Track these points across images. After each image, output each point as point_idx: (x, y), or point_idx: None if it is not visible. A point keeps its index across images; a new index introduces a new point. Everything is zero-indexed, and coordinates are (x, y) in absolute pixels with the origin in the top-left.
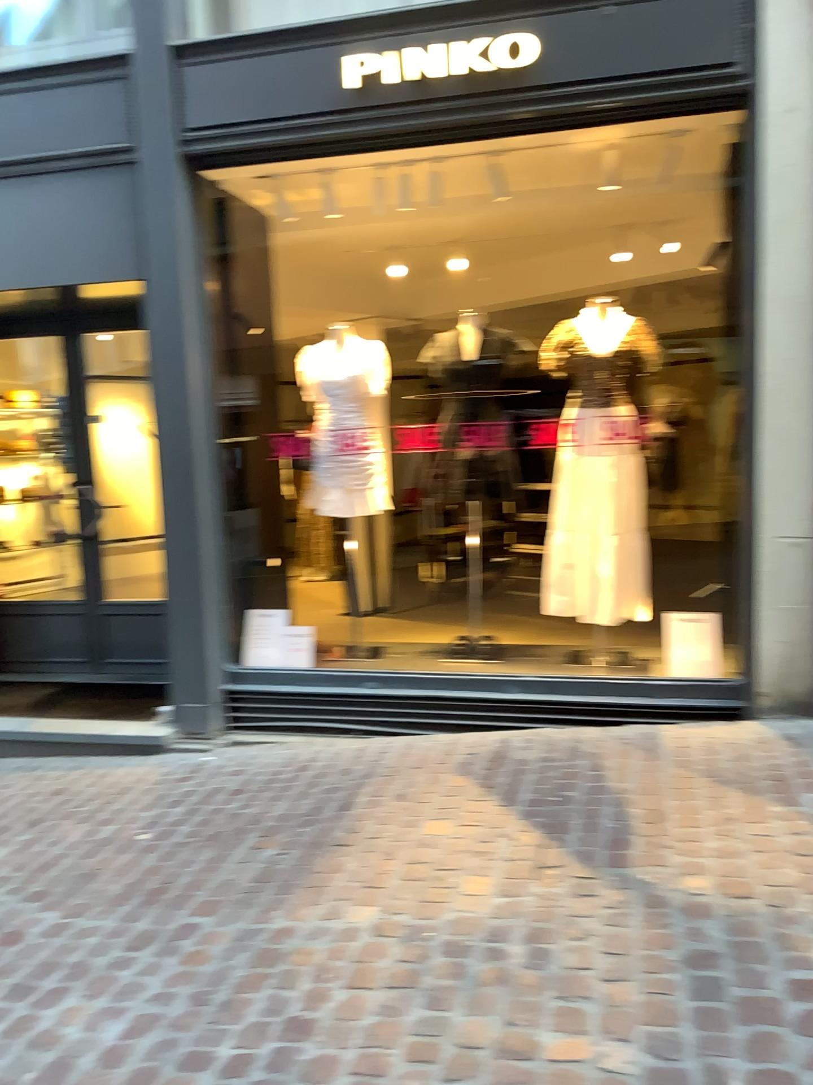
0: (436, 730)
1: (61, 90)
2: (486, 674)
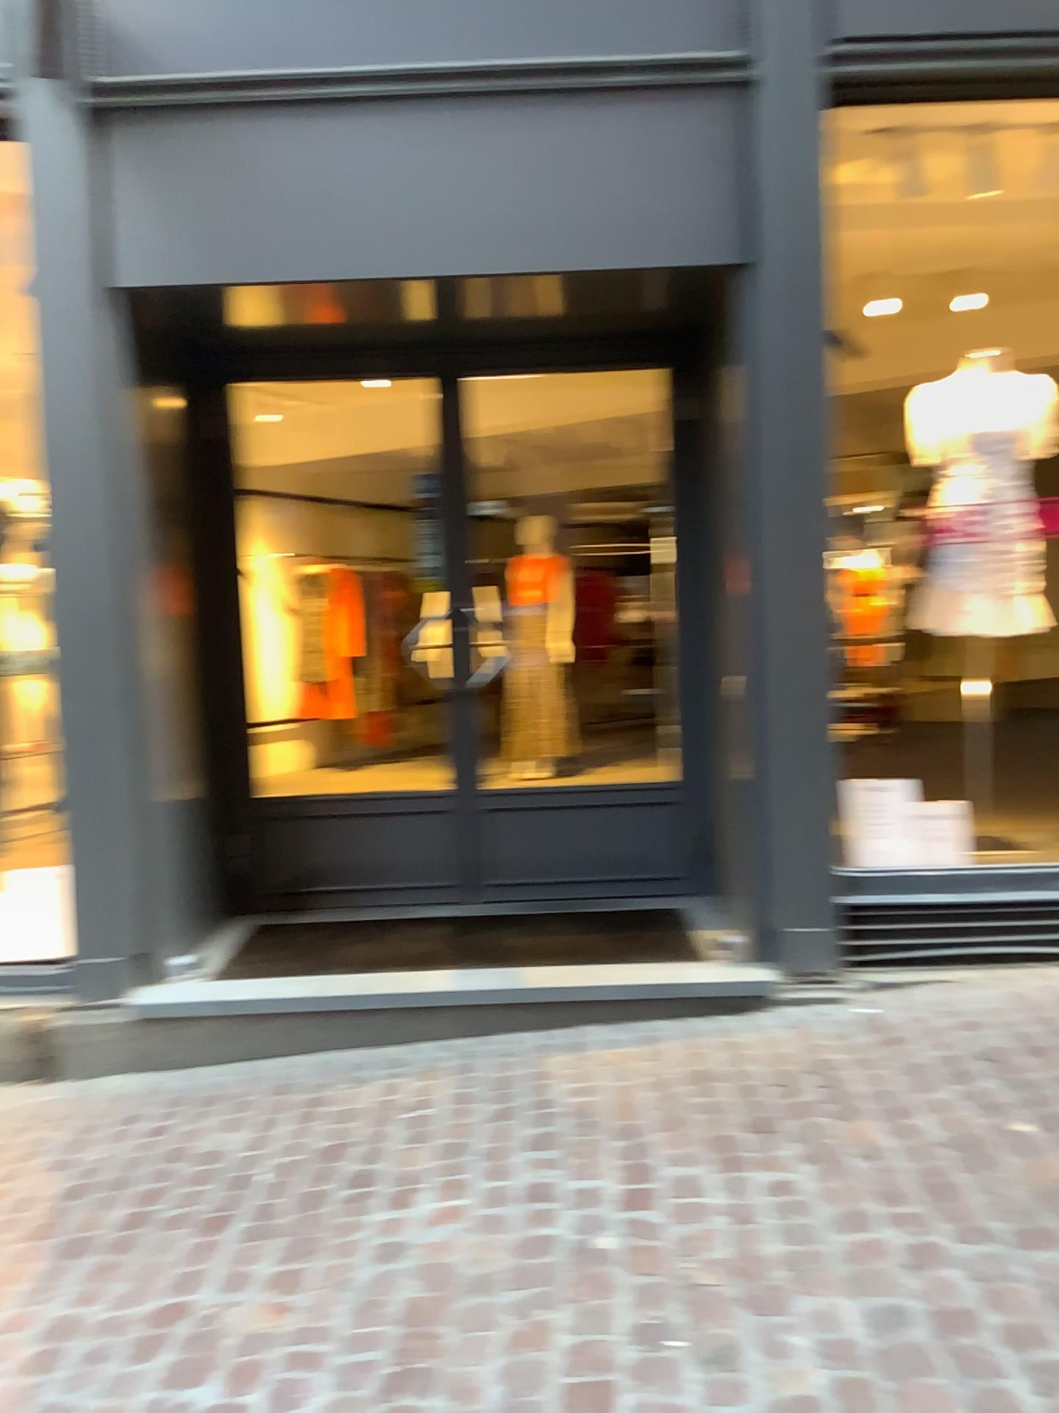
0: None
1: None
2: None
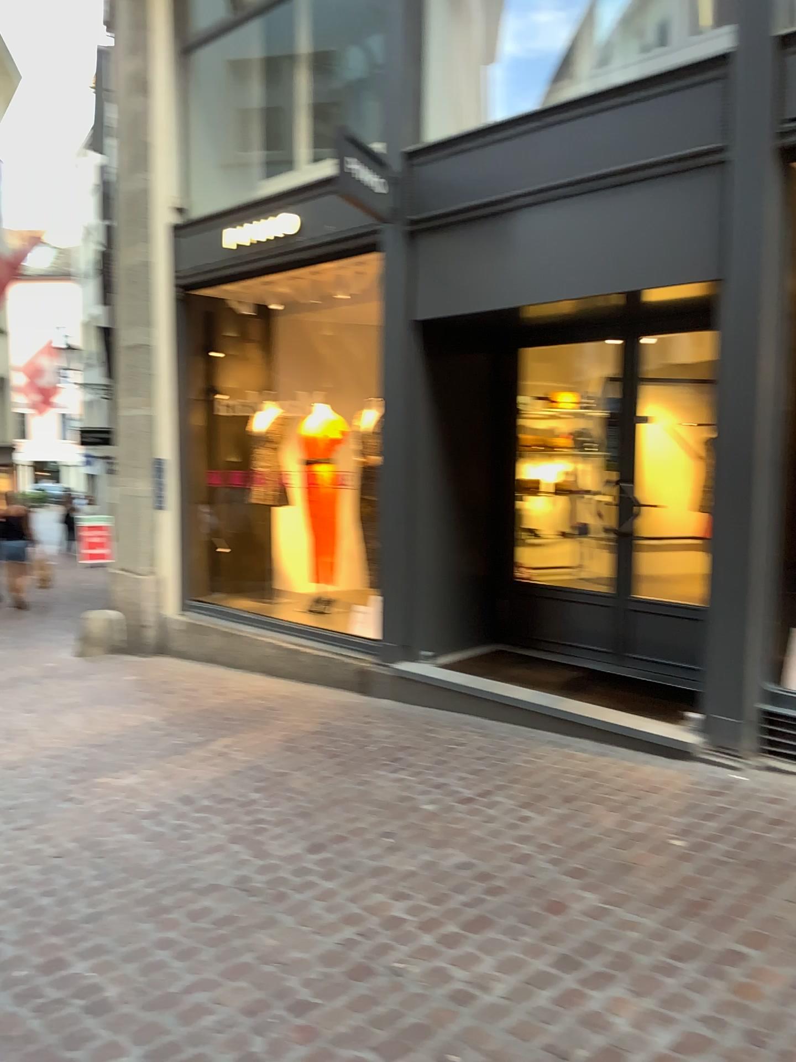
0: None
1: (651, 100)
2: None
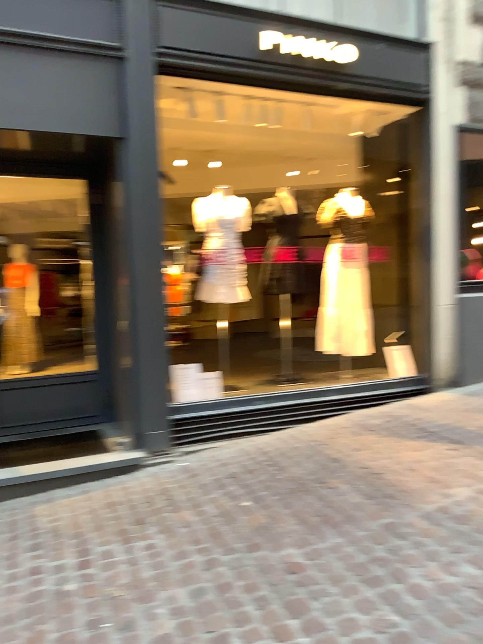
0: (299, 423)
1: None
2: (319, 387)
